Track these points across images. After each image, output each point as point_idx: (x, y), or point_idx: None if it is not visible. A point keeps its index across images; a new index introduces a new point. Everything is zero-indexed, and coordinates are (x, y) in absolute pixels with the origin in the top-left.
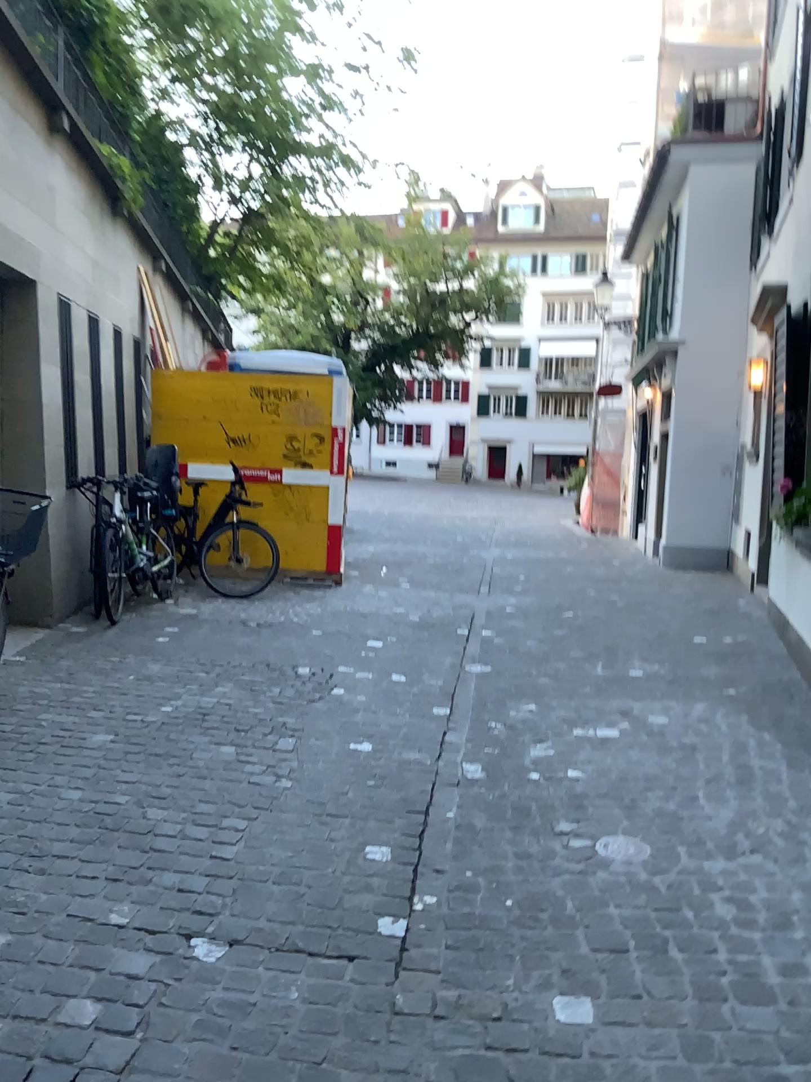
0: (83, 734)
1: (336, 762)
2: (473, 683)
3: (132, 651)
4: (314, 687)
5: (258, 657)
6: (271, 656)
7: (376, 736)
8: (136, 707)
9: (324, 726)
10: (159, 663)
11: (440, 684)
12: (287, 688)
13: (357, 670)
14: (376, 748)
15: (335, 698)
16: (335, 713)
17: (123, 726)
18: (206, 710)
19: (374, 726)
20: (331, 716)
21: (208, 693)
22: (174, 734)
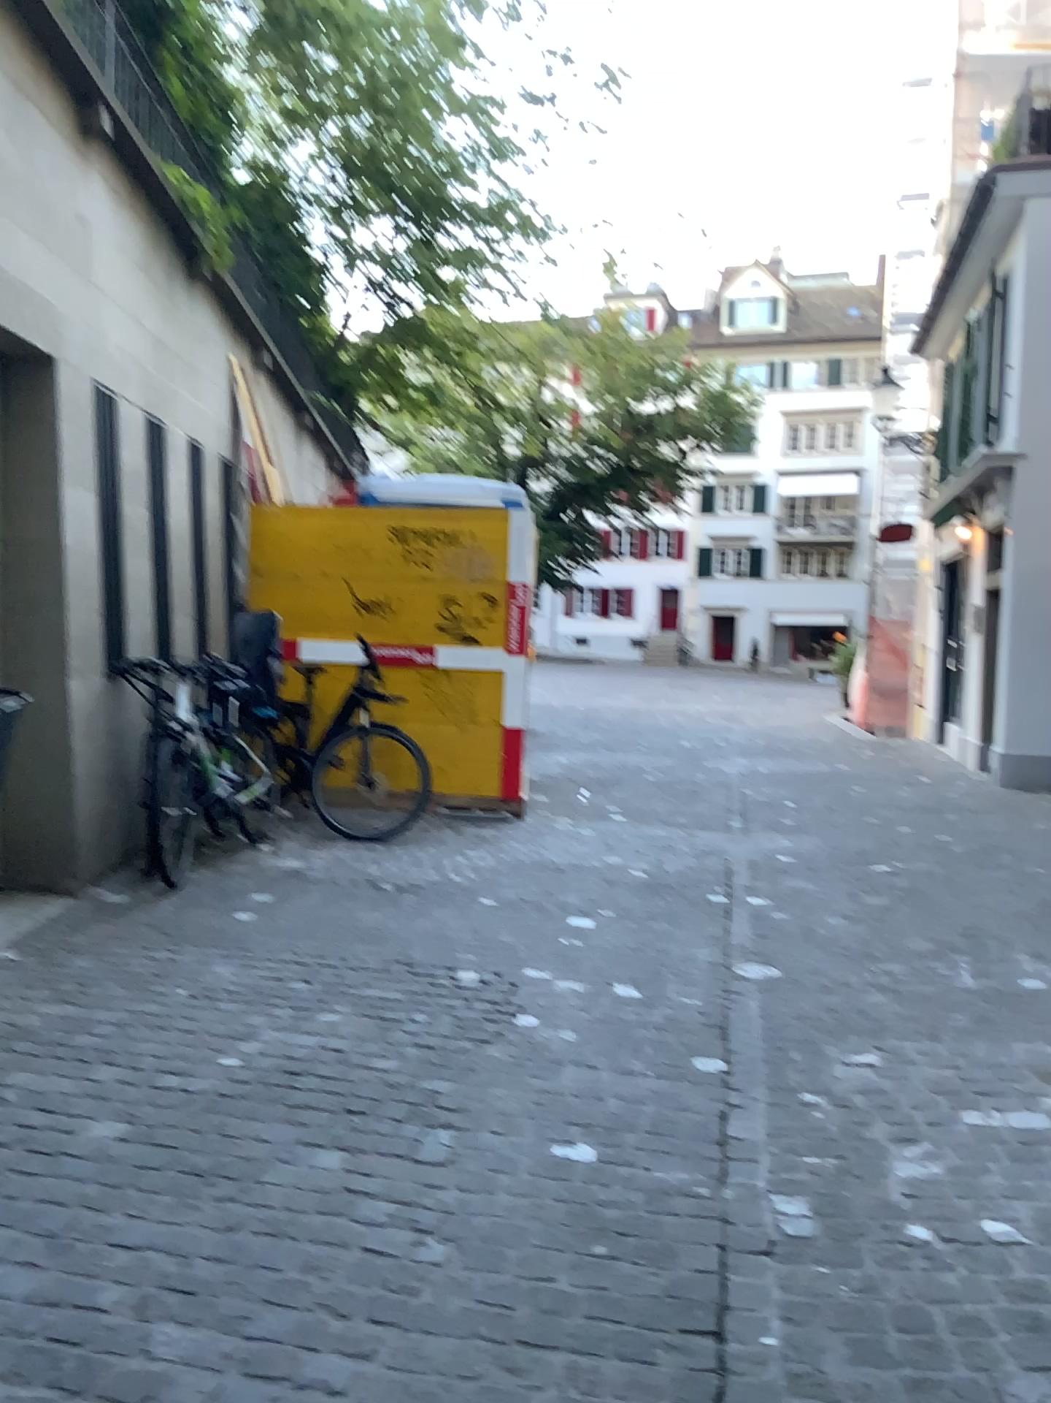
0: (68, 1129)
1: (531, 1197)
2: (760, 1008)
3: (189, 943)
4: (488, 1015)
5: (394, 953)
6: (416, 952)
7: (604, 1130)
8: (176, 1063)
9: (507, 1104)
10: (229, 968)
11: (704, 1008)
12: (441, 1019)
13: (558, 978)
14: (606, 1160)
15: (524, 1039)
16: (524, 1072)
17: (144, 1108)
18: (298, 1069)
19: (598, 1103)
20: (520, 1081)
21: (305, 1028)
22: (233, 1128)
